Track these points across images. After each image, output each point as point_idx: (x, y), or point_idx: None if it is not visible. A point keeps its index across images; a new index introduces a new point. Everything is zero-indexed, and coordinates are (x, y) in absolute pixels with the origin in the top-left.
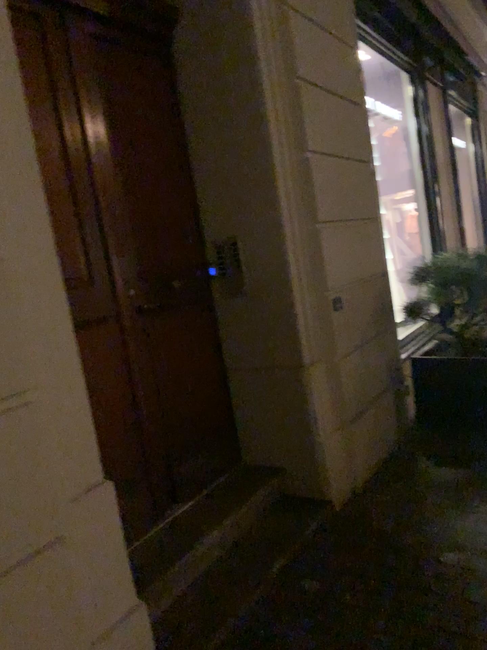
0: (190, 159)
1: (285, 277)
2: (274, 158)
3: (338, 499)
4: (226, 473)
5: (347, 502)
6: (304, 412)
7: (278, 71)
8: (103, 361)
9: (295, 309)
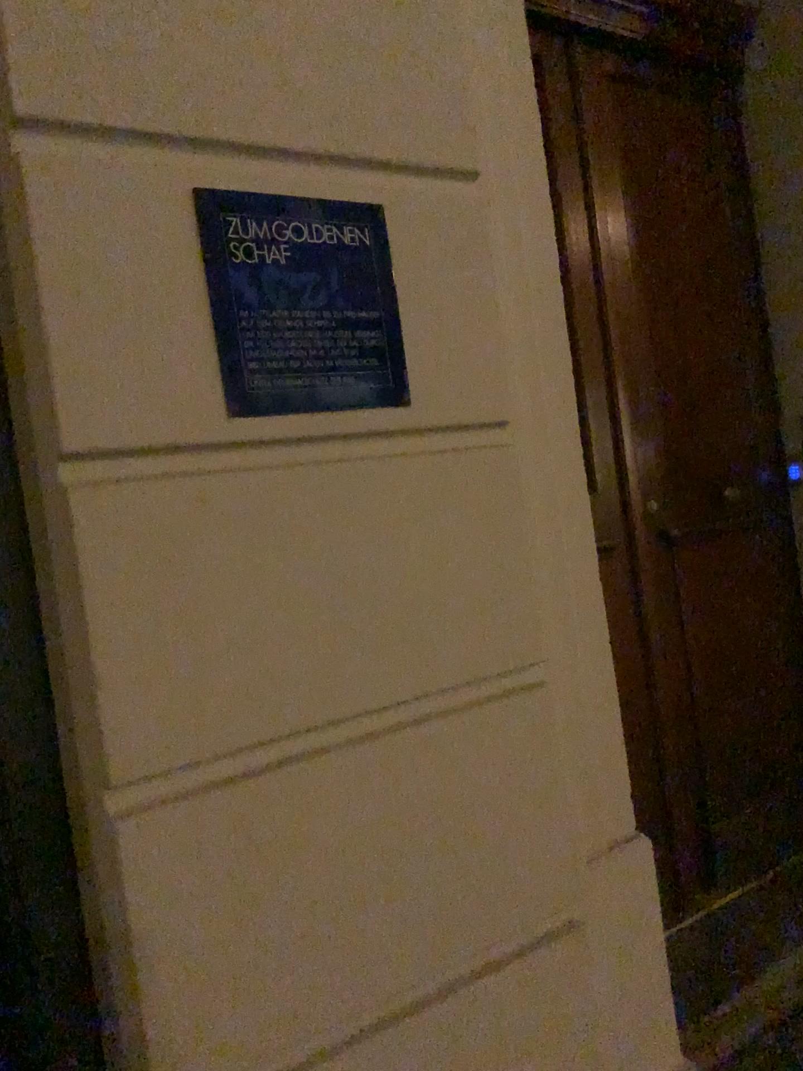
0: (768, 270)
1: None
2: None
3: None
4: None
5: None
6: None
7: None
8: (612, 623)
9: None
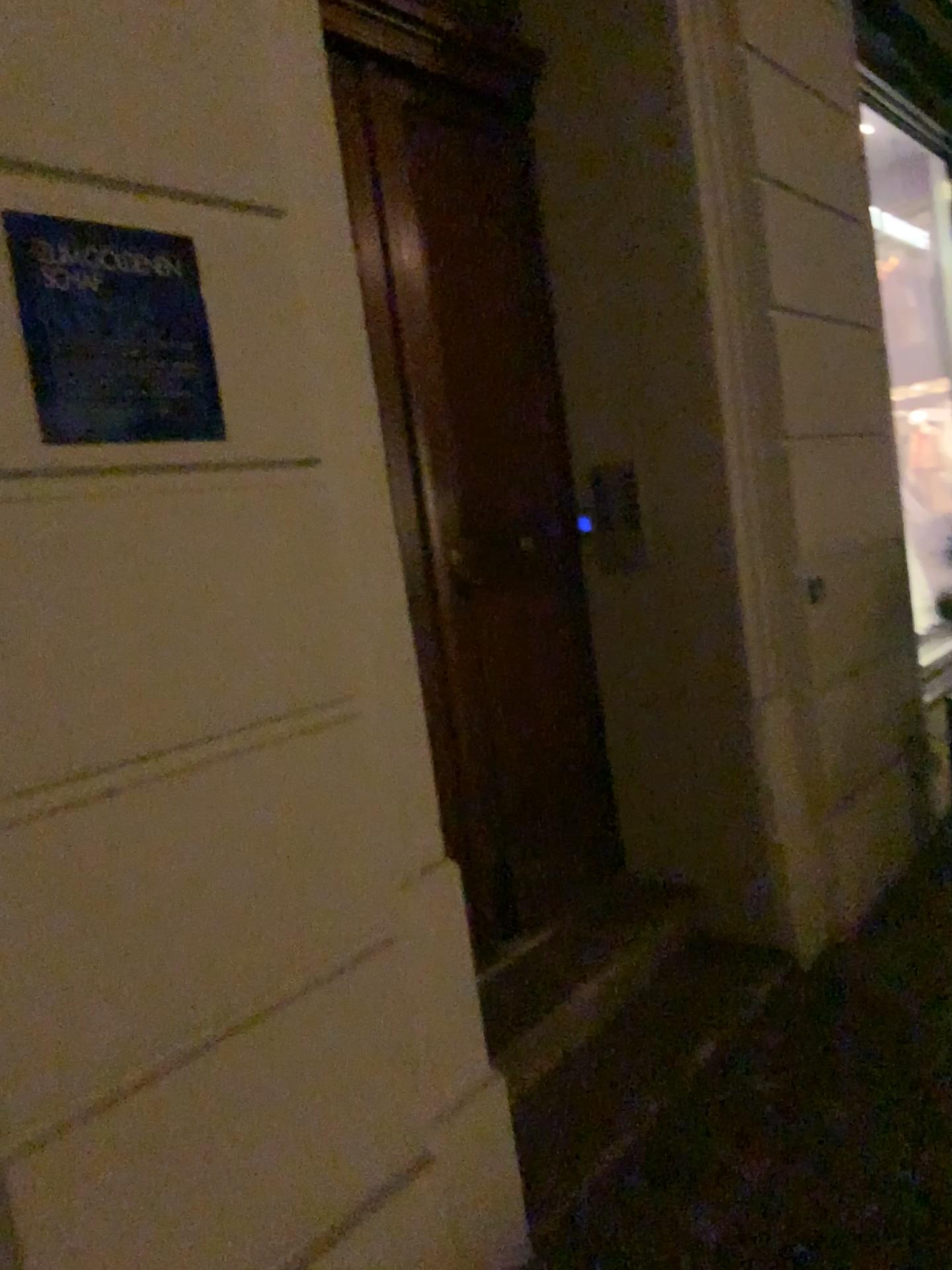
0: (547, 320)
1: (719, 539)
2: (709, 321)
3: (807, 958)
4: (596, 898)
5: (823, 965)
6: (746, 791)
7: (721, 160)
8: None
9: (737, 599)
